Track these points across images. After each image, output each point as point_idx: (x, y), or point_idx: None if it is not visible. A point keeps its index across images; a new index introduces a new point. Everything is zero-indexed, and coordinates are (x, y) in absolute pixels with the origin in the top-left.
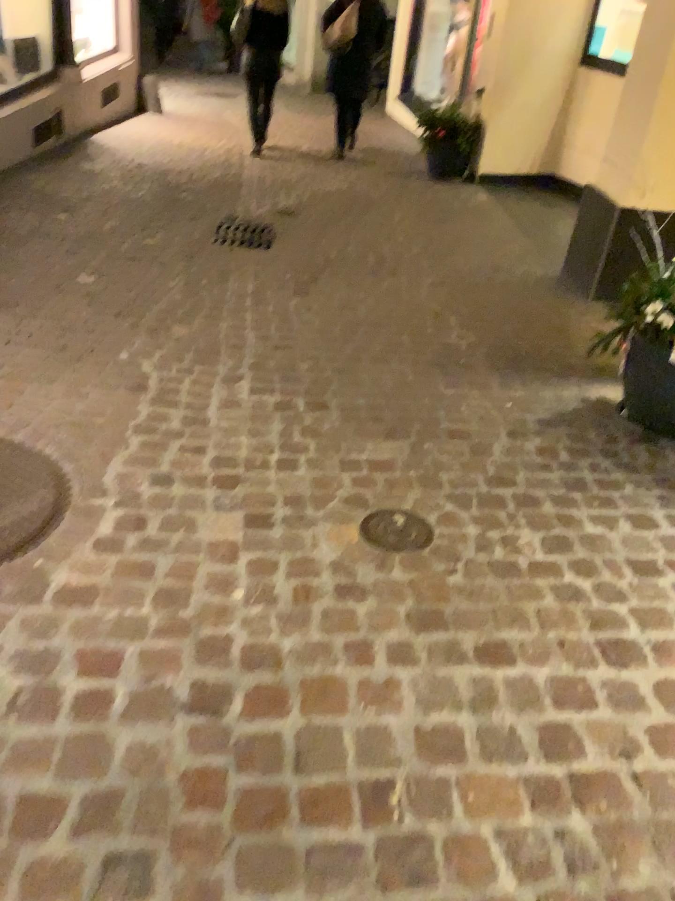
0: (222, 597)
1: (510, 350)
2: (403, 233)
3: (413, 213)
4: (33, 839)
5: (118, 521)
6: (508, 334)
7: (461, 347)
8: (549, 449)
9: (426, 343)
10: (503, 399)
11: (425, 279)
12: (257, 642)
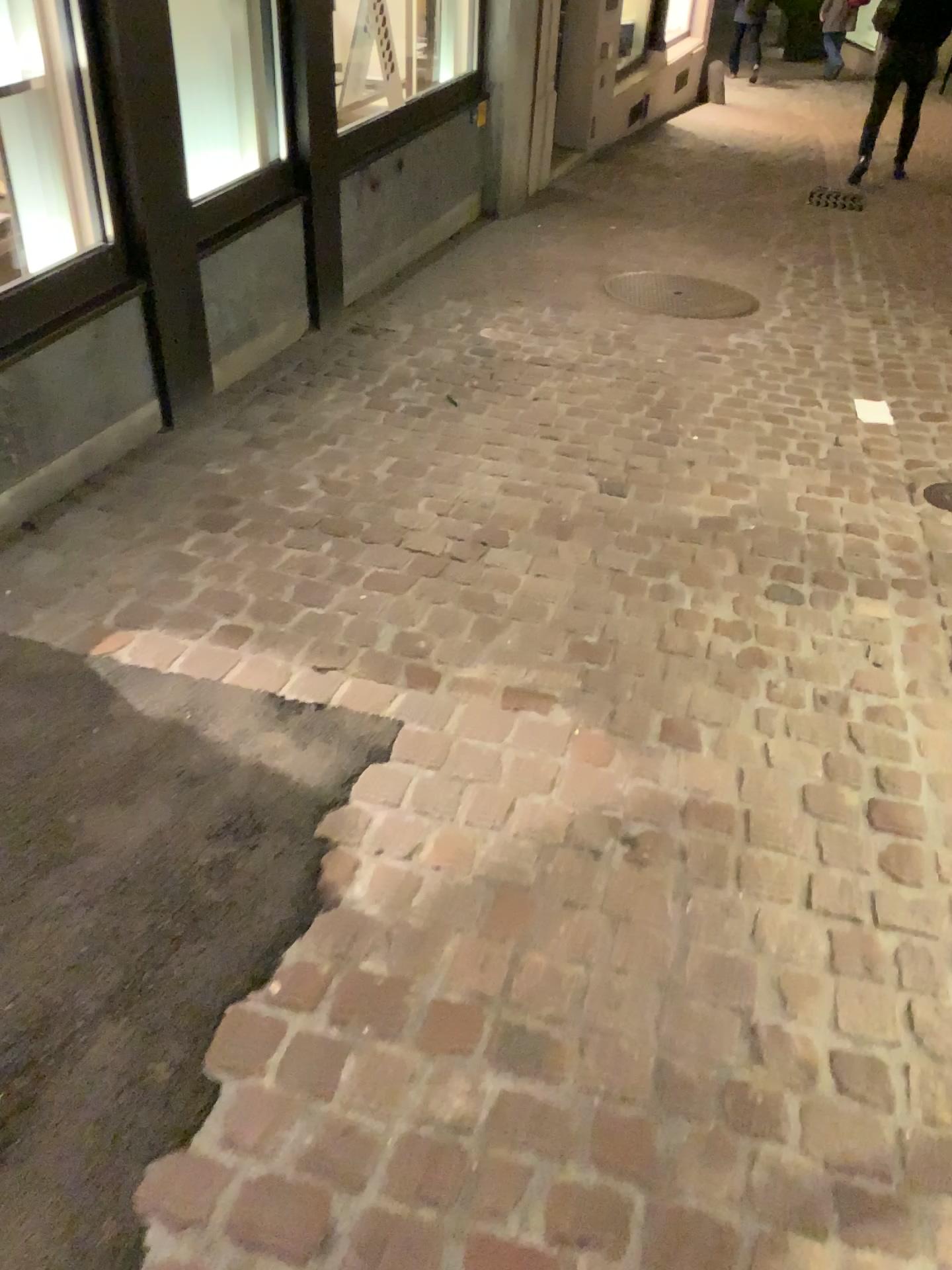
0: (864, 339)
1: None
2: None
3: None
4: (793, 375)
5: (793, 312)
6: None
7: None
8: None
9: None
10: None
11: None
12: (887, 352)
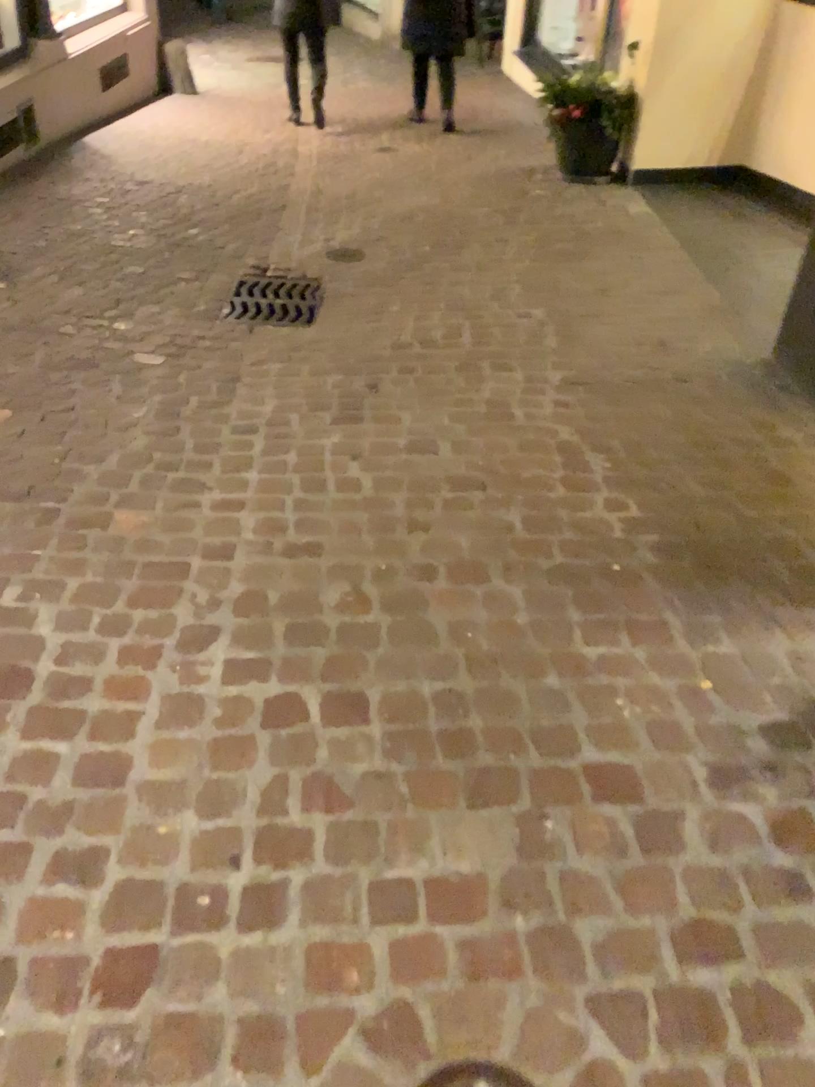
0: None
1: (701, 538)
2: (519, 283)
3: (535, 244)
4: None
5: None
6: (695, 500)
7: (614, 536)
8: (796, 827)
9: (552, 531)
10: (694, 676)
11: (552, 378)
12: None
